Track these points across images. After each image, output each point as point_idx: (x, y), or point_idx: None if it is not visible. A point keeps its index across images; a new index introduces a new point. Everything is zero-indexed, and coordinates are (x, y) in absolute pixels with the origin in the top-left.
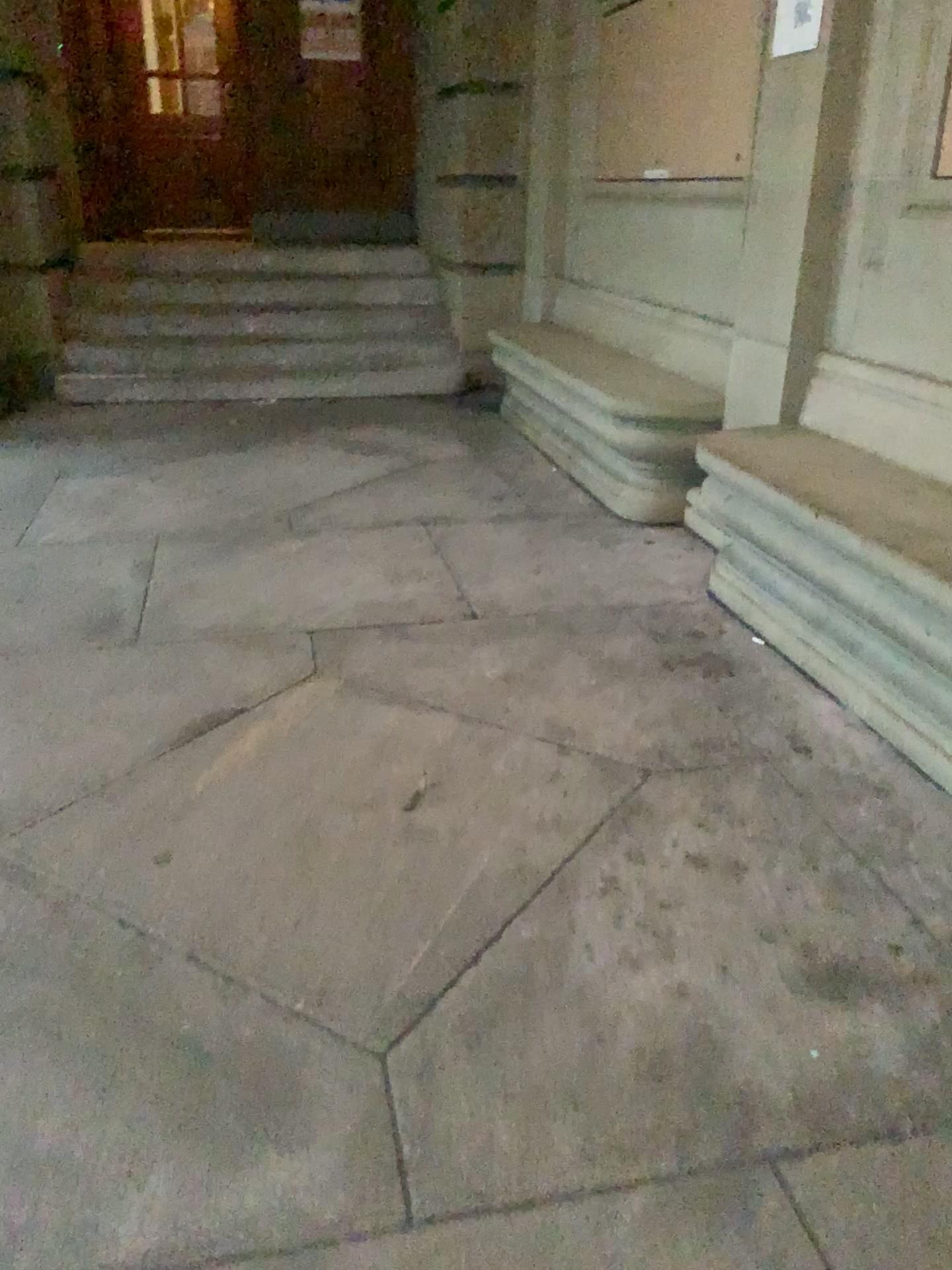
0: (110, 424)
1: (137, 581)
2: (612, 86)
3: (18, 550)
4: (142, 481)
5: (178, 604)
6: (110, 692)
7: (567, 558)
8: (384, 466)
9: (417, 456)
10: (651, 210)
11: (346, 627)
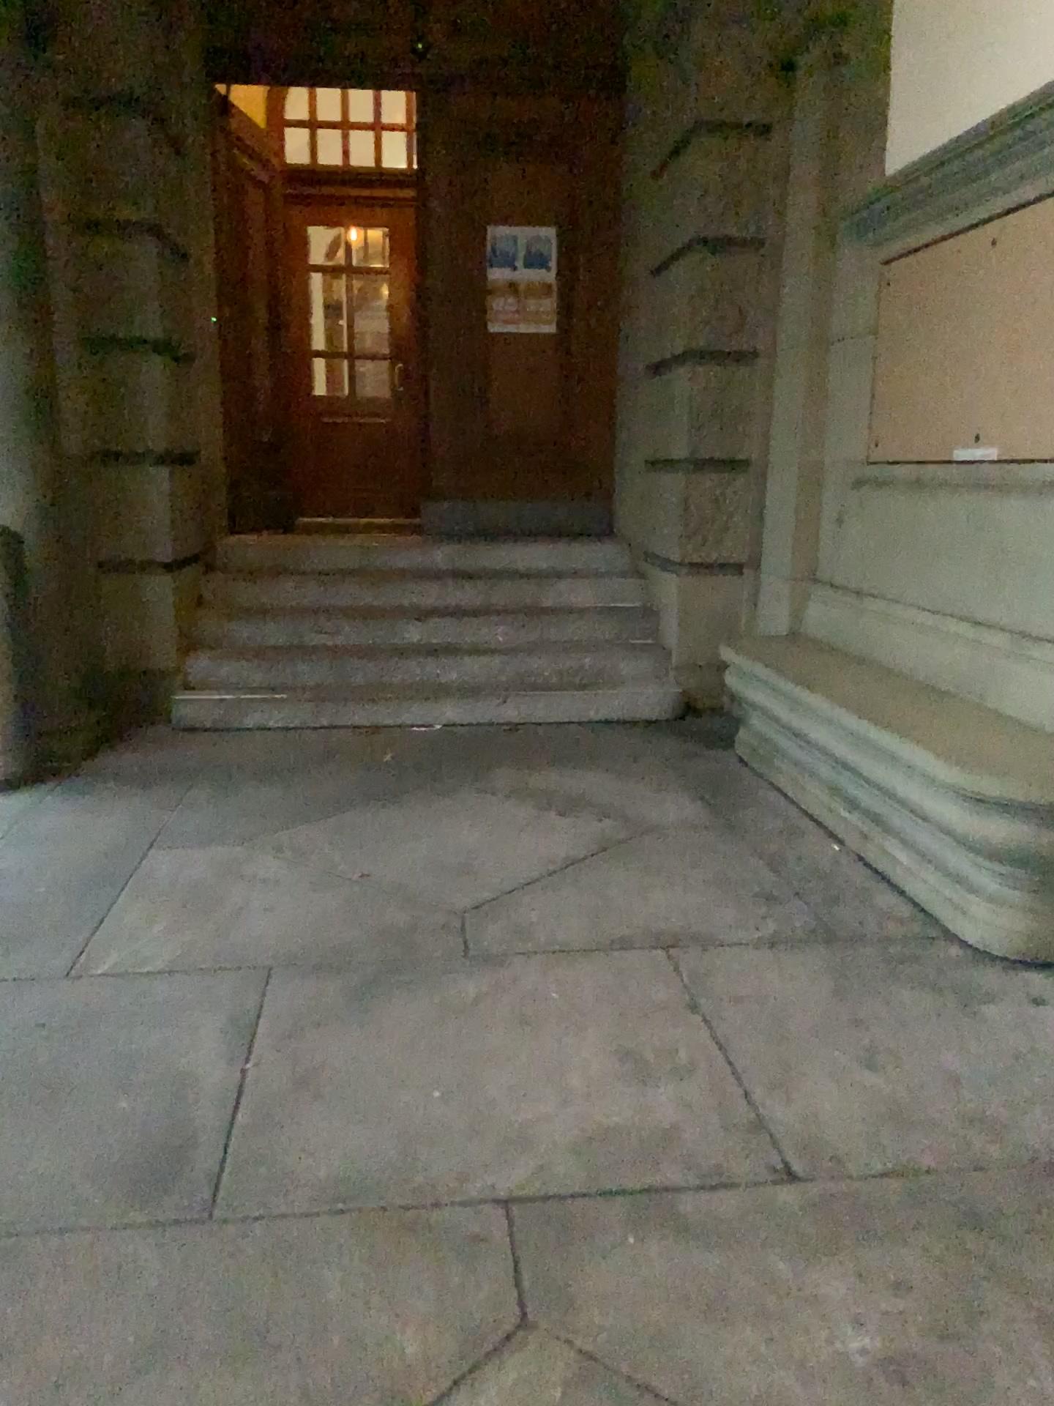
0: (228, 763)
1: (227, 1066)
2: (895, 347)
3: (65, 984)
4: (259, 860)
5: (287, 1122)
6: (142, 1369)
7: (913, 1038)
8: (594, 841)
9: (636, 822)
10: (968, 499)
11: (569, 1198)
